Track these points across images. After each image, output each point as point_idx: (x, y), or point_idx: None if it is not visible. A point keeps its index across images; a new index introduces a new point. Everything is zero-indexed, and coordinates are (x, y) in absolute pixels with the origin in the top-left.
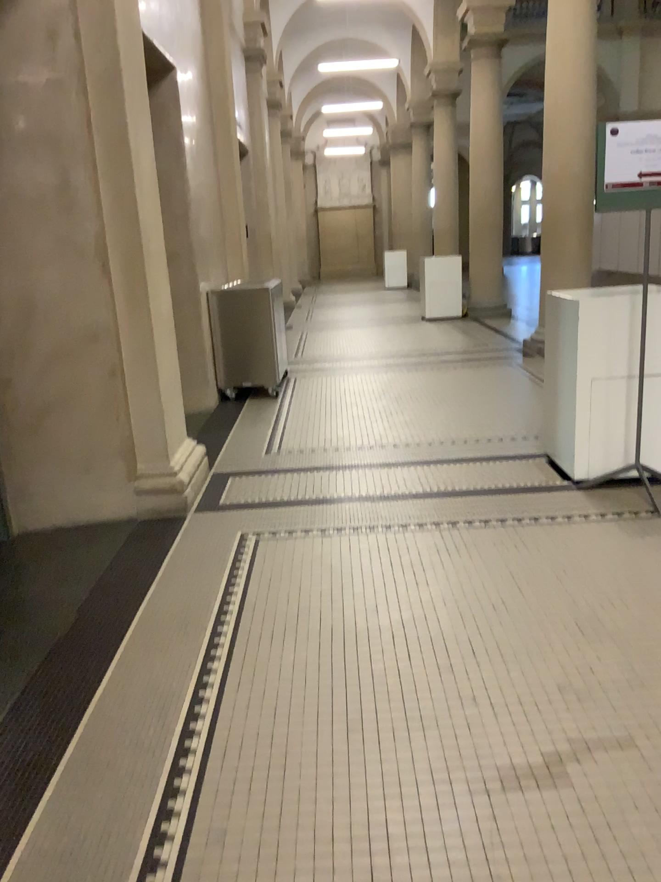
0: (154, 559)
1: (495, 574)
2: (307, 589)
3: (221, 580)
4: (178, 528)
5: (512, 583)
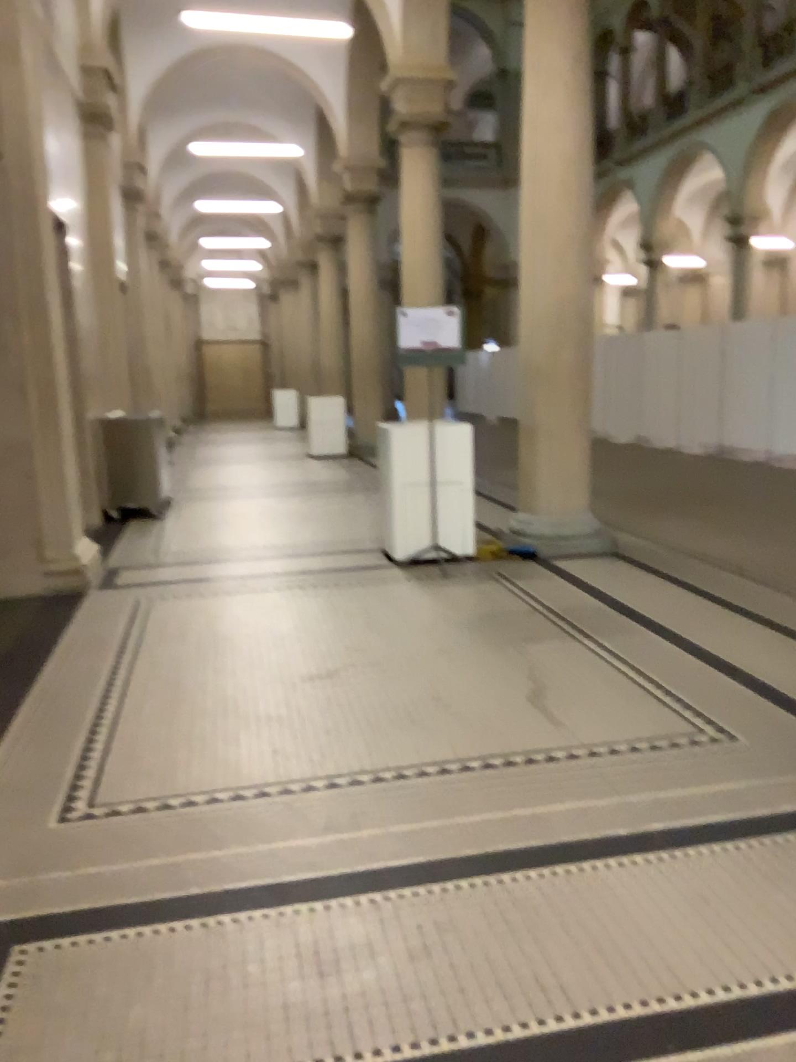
0: (61, 618)
1: (327, 613)
2: (187, 625)
3: (120, 625)
4: (78, 601)
5: (337, 616)
